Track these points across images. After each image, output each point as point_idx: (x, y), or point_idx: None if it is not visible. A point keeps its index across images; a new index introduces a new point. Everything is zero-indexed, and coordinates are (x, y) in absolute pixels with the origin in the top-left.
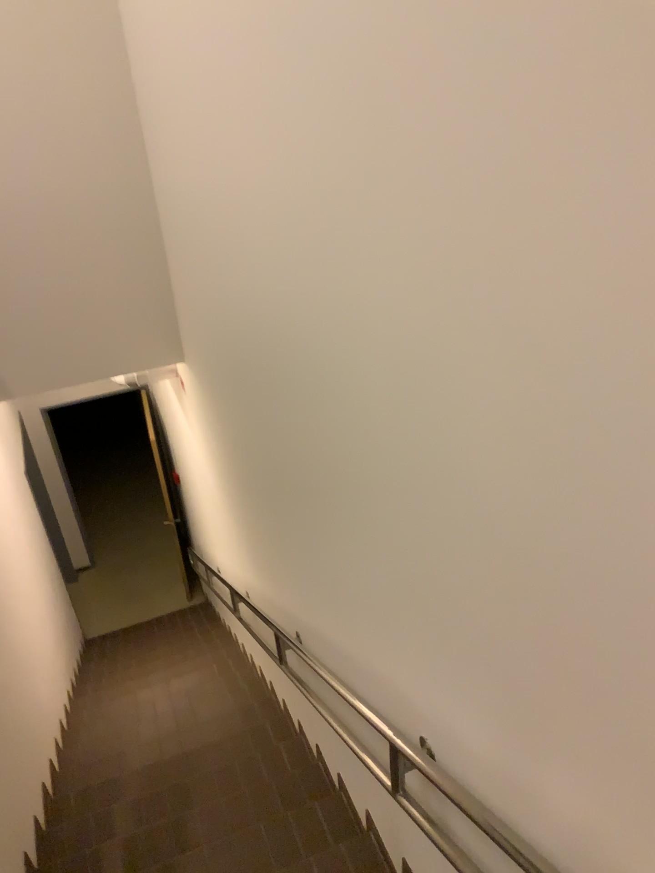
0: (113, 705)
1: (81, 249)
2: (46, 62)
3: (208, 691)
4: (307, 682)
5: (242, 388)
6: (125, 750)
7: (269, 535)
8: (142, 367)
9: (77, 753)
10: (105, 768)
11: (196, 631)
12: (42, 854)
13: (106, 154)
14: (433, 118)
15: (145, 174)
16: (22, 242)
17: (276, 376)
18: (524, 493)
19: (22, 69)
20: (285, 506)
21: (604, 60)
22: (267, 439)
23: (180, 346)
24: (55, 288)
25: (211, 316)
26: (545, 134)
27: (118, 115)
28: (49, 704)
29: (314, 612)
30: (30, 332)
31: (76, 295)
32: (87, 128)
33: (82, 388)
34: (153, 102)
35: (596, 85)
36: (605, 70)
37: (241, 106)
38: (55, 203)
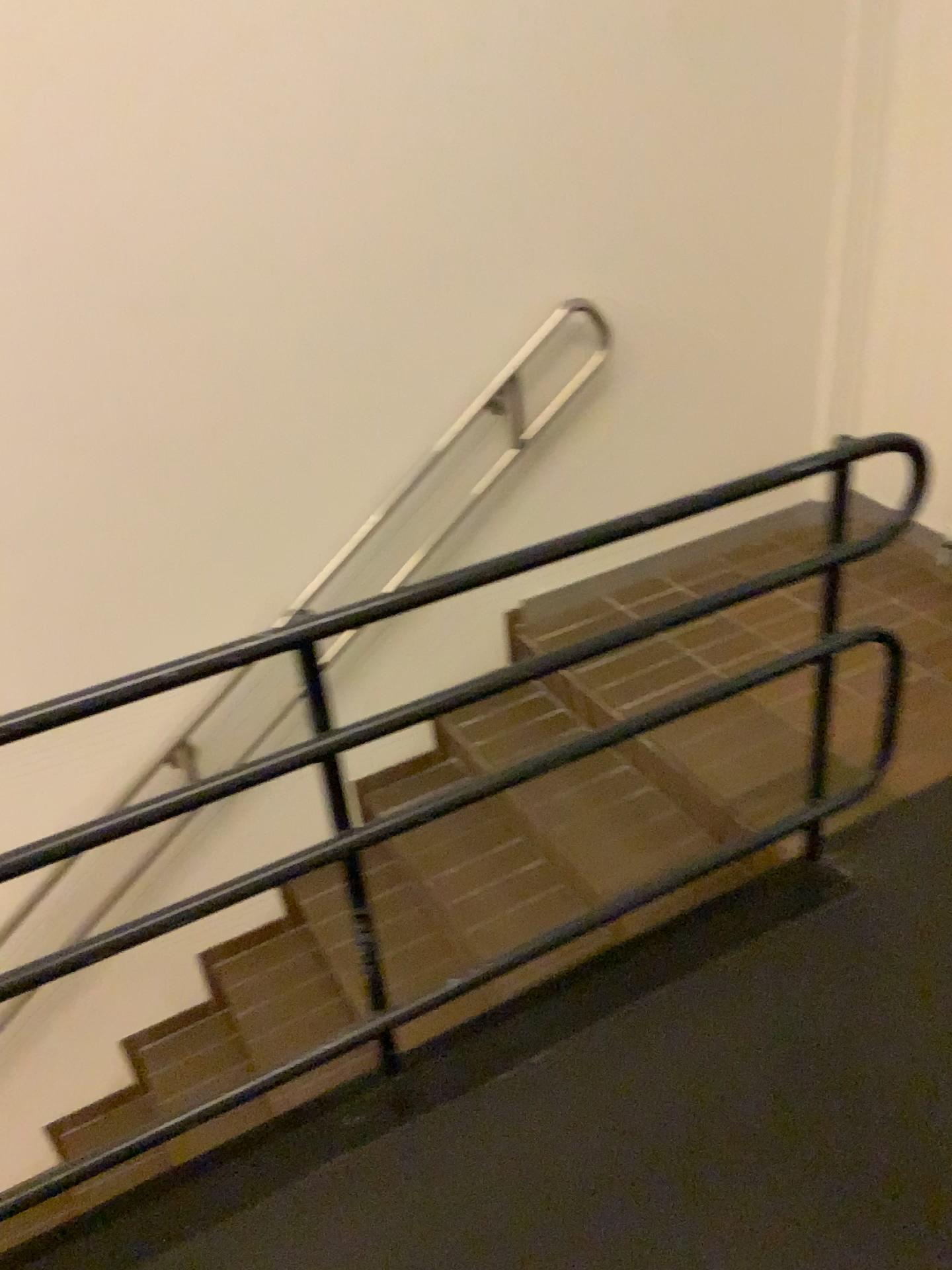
0: None
1: None
2: None
3: None
4: None
5: None
6: None
7: None
8: None
9: None
10: None
11: None
12: None
13: None
14: (9, 201)
15: None
16: None
17: None
18: (188, 384)
19: None
20: None
21: (152, 129)
22: None
23: None
24: None
25: None
26: (126, 174)
27: None
28: None
29: None
30: None
31: None
32: None
33: None
34: None
35: (151, 141)
36: (154, 133)
37: None
38: None
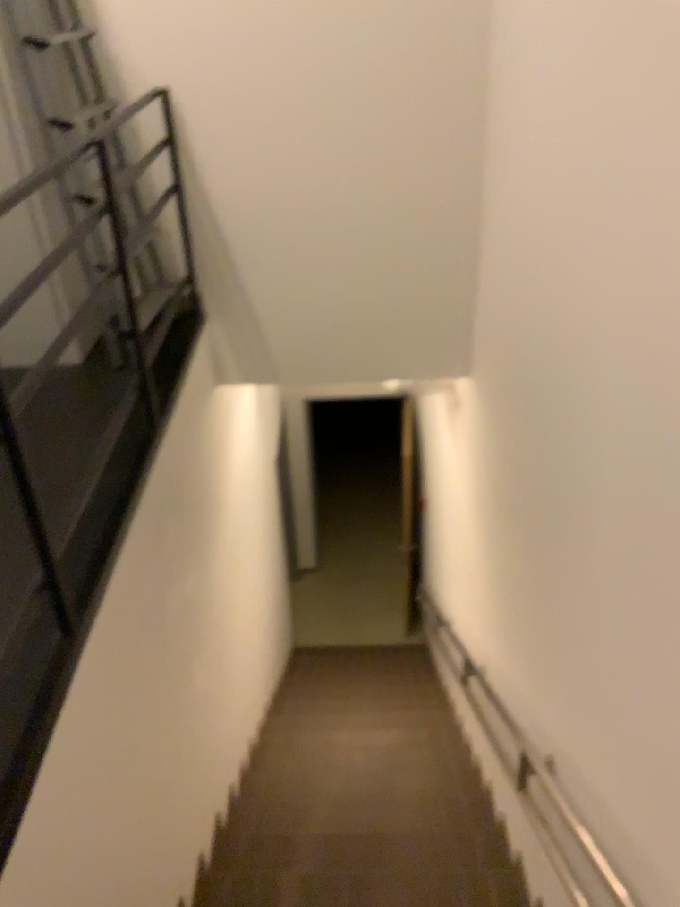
0: (305, 740)
1: (384, 227)
2: (394, 1)
3: (411, 761)
4: (550, 827)
5: (552, 426)
6: (307, 804)
7: (539, 621)
8: (421, 375)
9: (257, 786)
10: (282, 819)
11: (409, 679)
12: (195, 902)
13: (438, 118)
14: None
15: (477, 147)
16: (323, 210)
17: (623, 424)
18: None
19: (366, 7)
20: (581, 599)
21: None
22: (576, 503)
23: (470, 358)
24: (346, 267)
25: (526, 327)
26: None
27: (462, 71)
28: (240, 721)
29: (591, 756)
30: (309, 313)
31: (366, 280)
32: (423, 84)
33: (350, 385)
34: (515, 49)
35: None
36: None
37: (679, 16)
38: (367, 169)
